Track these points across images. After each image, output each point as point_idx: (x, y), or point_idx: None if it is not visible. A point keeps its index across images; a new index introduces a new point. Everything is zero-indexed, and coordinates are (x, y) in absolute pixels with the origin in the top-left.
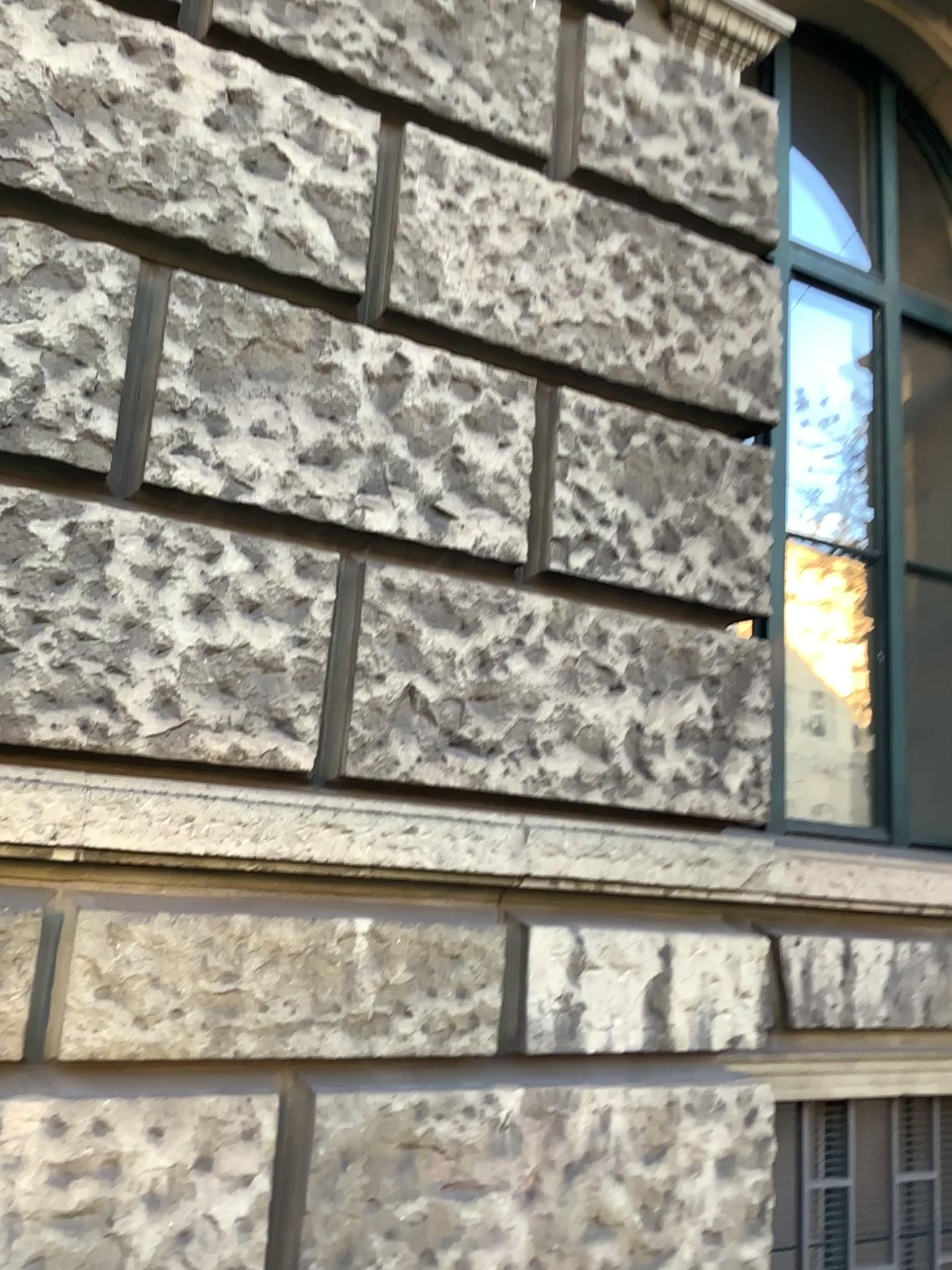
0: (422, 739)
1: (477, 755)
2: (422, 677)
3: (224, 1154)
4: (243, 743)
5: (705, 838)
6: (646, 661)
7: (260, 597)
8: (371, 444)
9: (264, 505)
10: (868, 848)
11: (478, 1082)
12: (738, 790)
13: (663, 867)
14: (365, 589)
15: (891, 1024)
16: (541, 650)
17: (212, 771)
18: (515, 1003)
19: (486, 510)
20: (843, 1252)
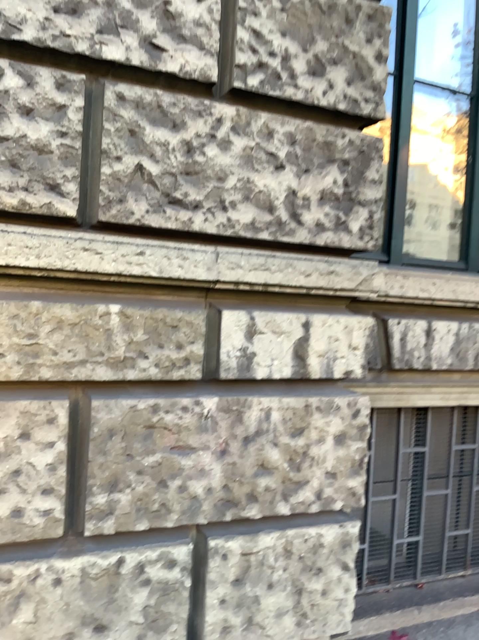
0: (150, 198)
1: (186, 208)
2: (148, 159)
3: (36, 431)
4: (30, 199)
5: (335, 259)
6: (299, 150)
7: (34, 105)
8: (106, 0)
9: (33, 43)
10: (447, 271)
11: (191, 394)
12: (358, 231)
13: (306, 276)
14: (107, 101)
15: (453, 367)
16: (228, 142)
17: (11, 216)
18: (213, 352)
19: (189, 48)
20: (419, 481)
